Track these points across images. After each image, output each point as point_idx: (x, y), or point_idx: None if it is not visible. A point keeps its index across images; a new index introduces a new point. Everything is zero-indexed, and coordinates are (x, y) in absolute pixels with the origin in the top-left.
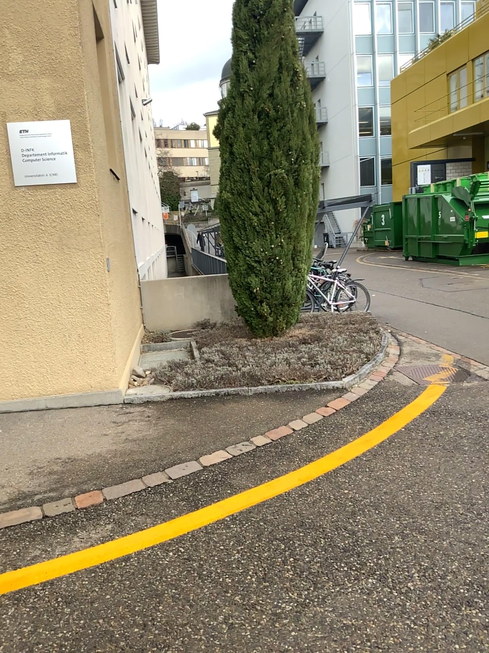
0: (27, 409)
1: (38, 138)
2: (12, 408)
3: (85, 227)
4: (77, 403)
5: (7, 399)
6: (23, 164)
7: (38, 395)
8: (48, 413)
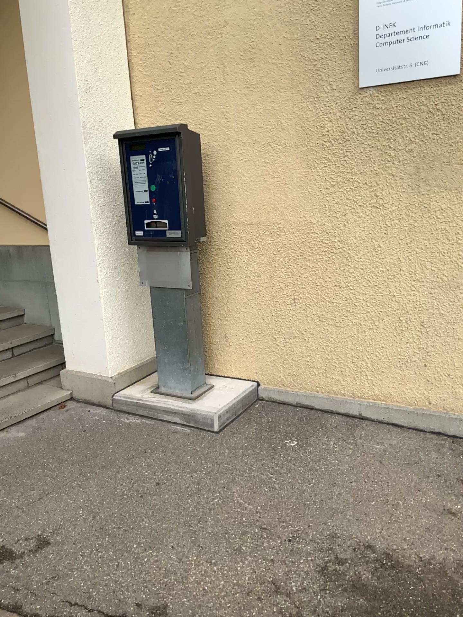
0: (333, 412)
1: (403, 1)
2: (314, 405)
3: (460, 149)
4: (405, 422)
5: (310, 391)
6: (374, 50)
7: (351, 395)
8: (361, 428)
